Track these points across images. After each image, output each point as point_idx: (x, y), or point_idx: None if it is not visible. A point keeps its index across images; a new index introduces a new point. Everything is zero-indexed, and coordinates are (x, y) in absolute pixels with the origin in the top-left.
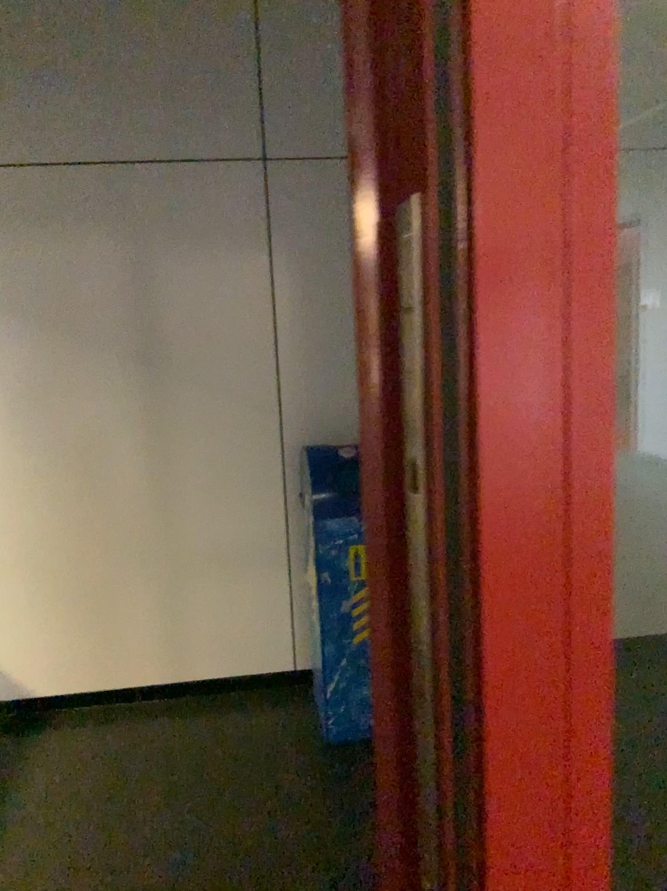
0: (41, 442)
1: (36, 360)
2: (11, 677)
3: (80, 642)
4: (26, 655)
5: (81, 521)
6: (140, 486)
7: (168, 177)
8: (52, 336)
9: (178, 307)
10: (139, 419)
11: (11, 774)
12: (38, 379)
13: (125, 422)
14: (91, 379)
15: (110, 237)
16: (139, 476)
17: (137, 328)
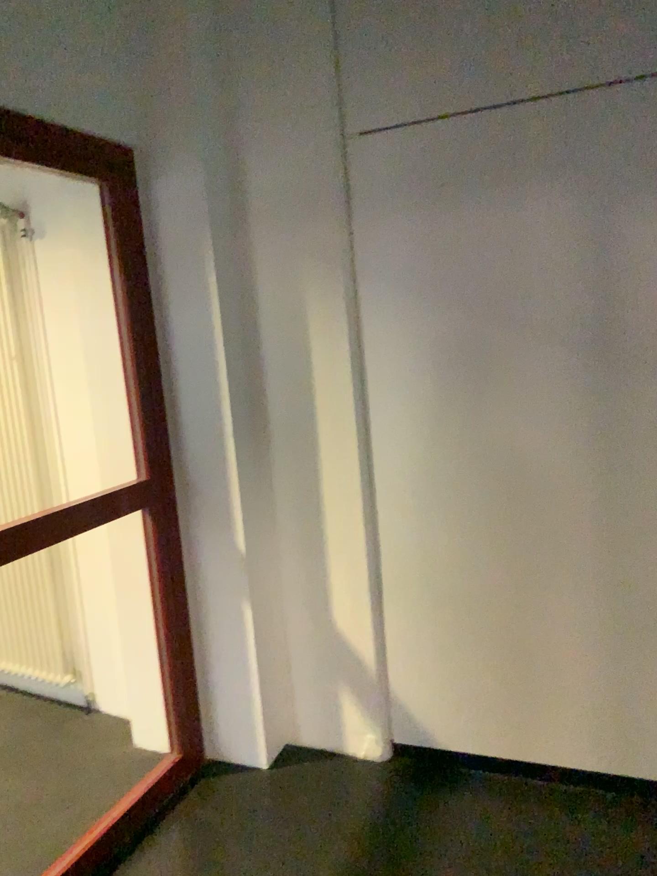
0: (465, 451)
1: (463, 352)
2: (420, 720)
3: (501, 697)
4: (438, 699)
5: (509, 552)
6: (587, 515)
7: (650, 94)
8: (483, 322)
9: (653, 277)
10: (589, 429)
11: (421, 854)
12: (465, 376)
13: (571, 431)
14: (529, 376)
15: (562, 190)
16: (587, 501)
17: (594, 308)
